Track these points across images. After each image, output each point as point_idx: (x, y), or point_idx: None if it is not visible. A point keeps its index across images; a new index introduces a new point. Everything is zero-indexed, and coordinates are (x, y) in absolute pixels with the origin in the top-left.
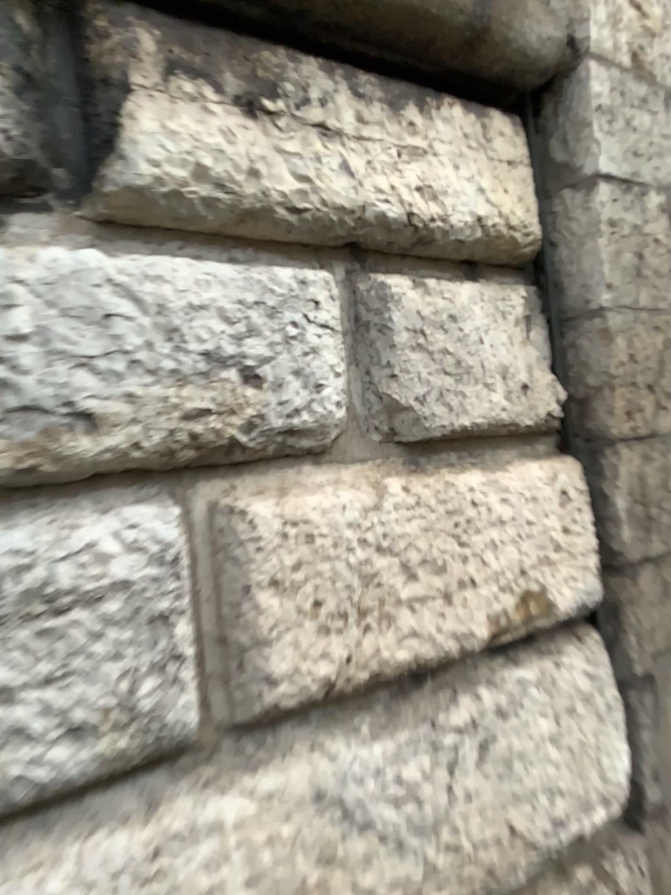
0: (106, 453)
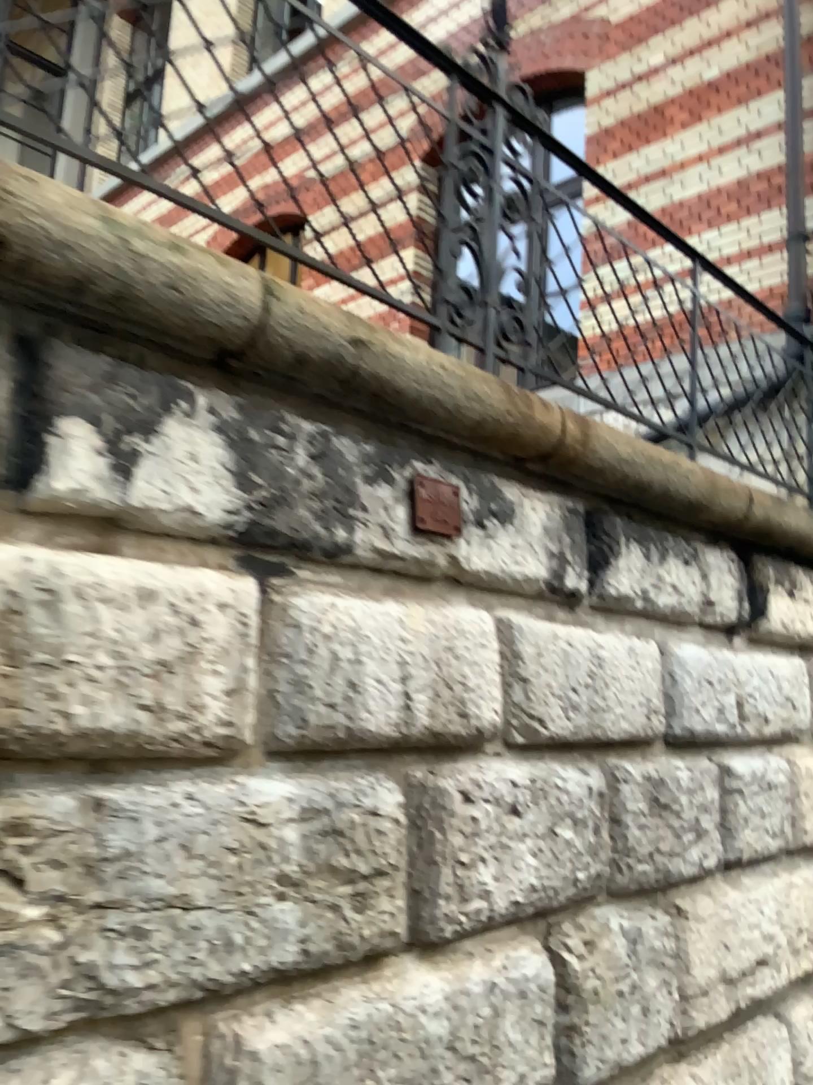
0: (771, 732)
